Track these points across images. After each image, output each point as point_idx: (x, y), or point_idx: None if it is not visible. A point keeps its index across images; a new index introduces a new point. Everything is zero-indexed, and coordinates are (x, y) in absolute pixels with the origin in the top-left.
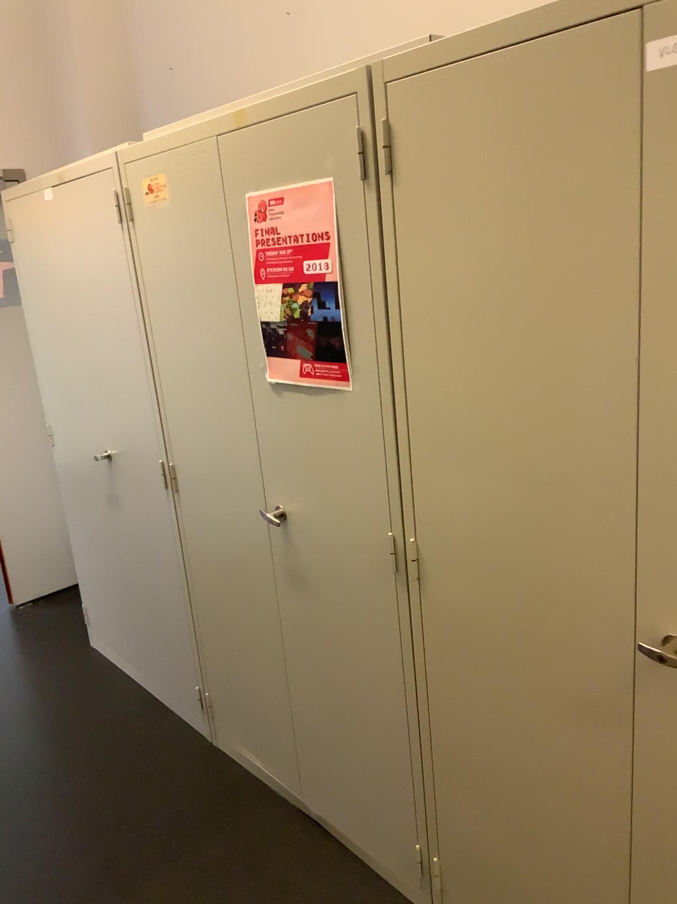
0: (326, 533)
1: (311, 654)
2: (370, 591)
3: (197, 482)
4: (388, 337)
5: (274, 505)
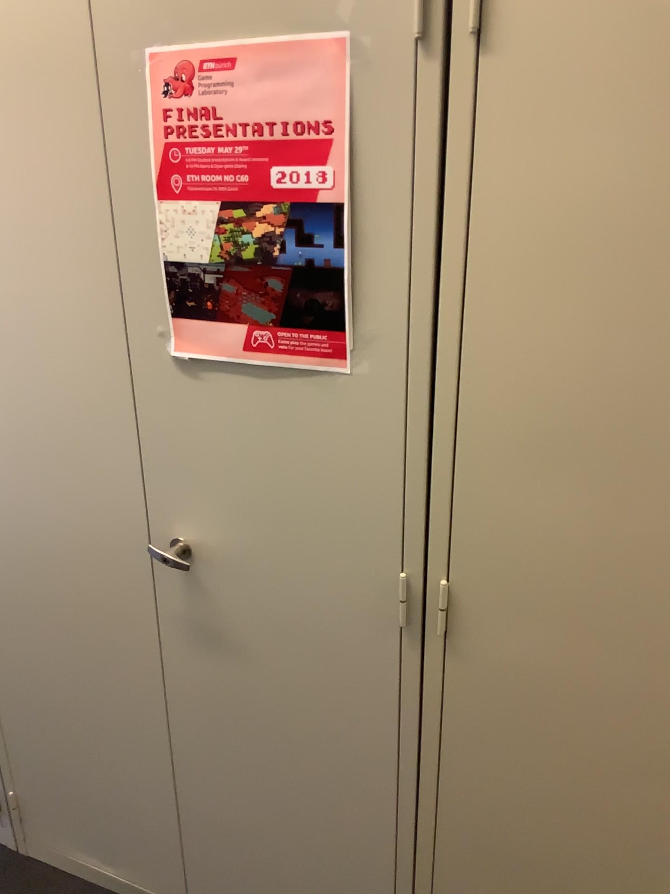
0: (267, 574)
1: (223, 734)
2: (348, 649)
3: (3, 506)
4: (434, 293)
5: (165, 538)
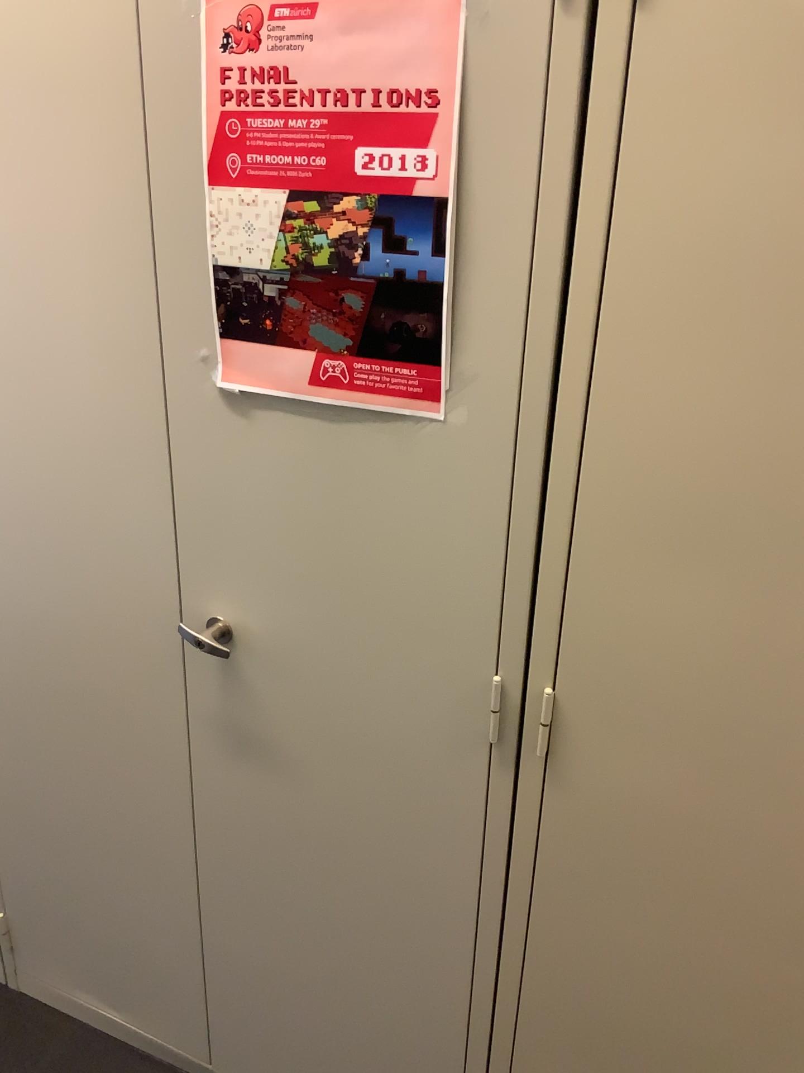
0: (326, 668)
1: (262, 860)
2: (422, 768)
3: (4, 564)
4: (557, 321)
5: (201, 615)
